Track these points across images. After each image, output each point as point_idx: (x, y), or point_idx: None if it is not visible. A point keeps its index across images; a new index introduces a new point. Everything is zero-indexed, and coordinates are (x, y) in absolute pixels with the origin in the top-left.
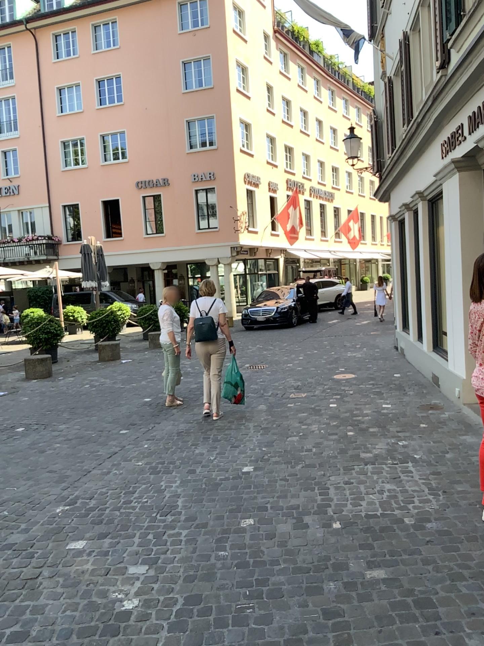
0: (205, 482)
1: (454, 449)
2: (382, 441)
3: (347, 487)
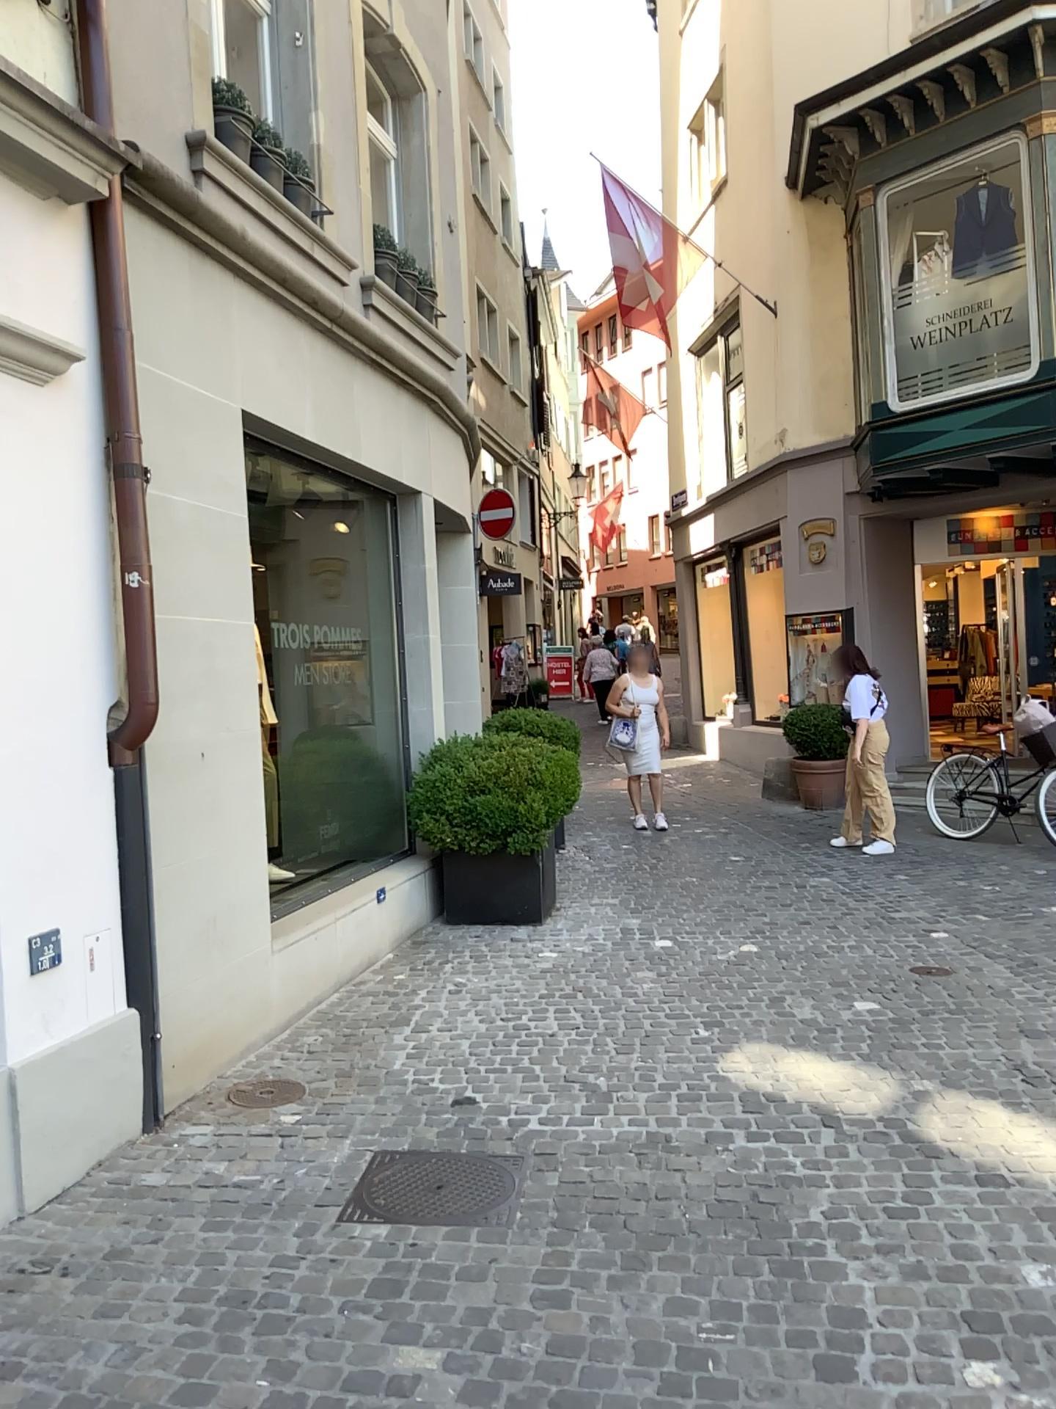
0: None
1: None
2: None
3: None
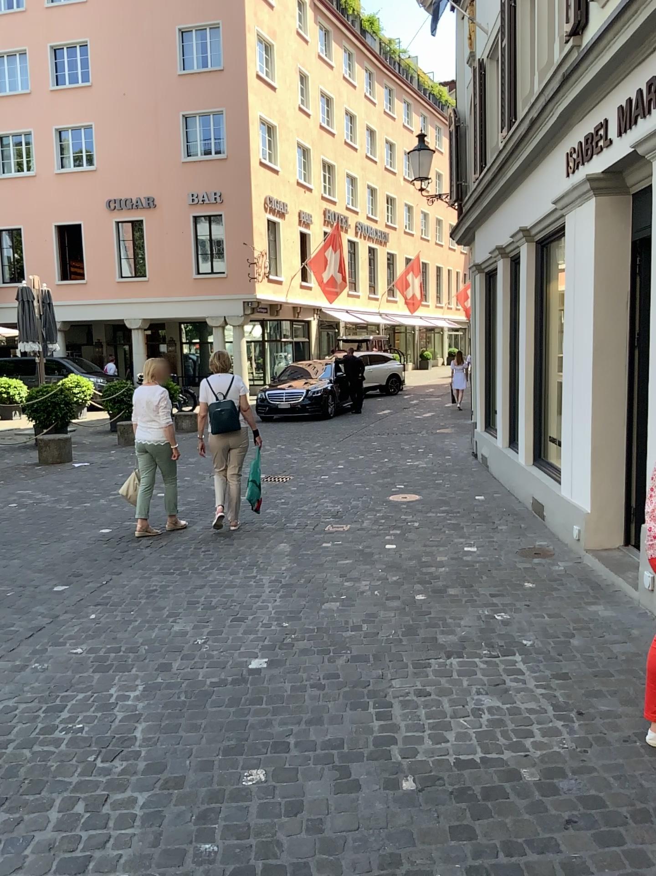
0: (185, 690)
1: (585, 632)
2: (472, 615)
3: (422, 702)
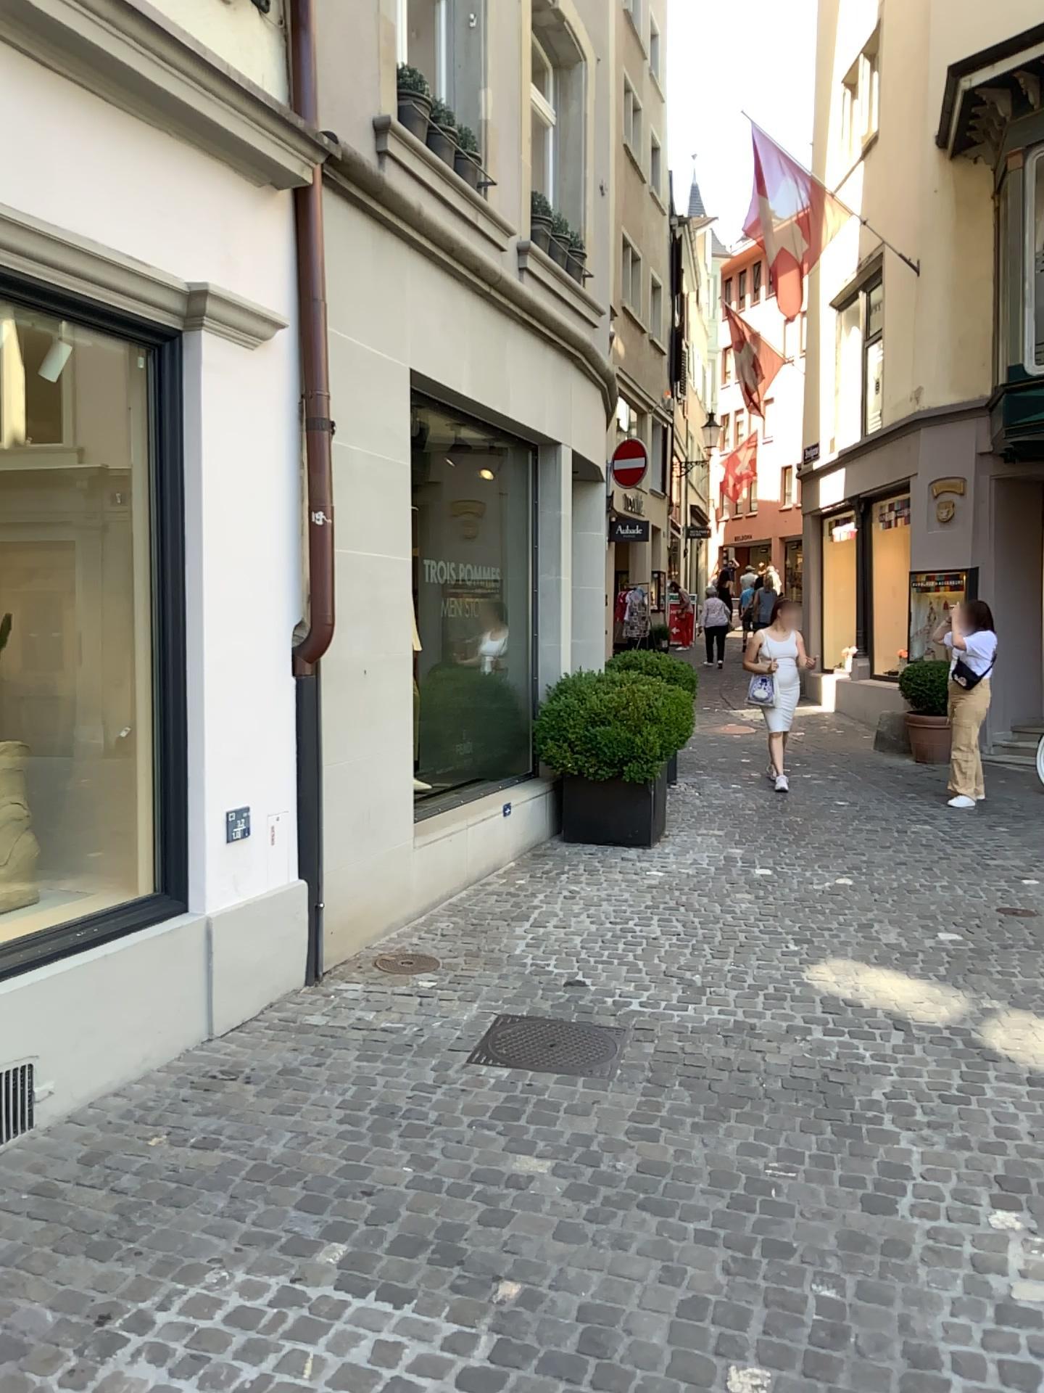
0: None
1: None
2: None
3: None
